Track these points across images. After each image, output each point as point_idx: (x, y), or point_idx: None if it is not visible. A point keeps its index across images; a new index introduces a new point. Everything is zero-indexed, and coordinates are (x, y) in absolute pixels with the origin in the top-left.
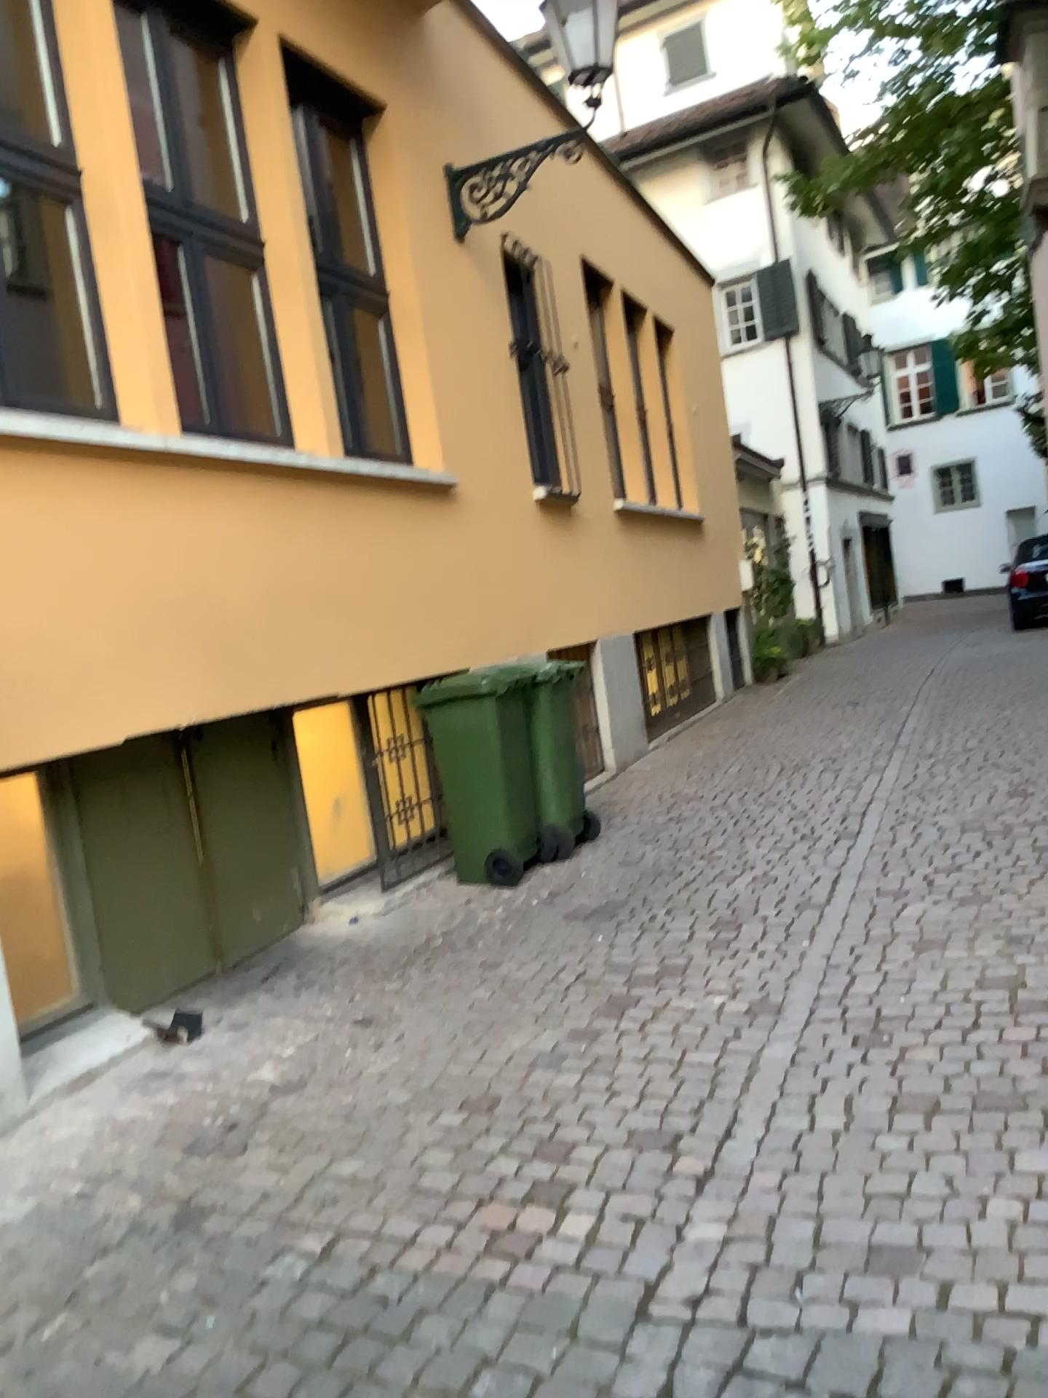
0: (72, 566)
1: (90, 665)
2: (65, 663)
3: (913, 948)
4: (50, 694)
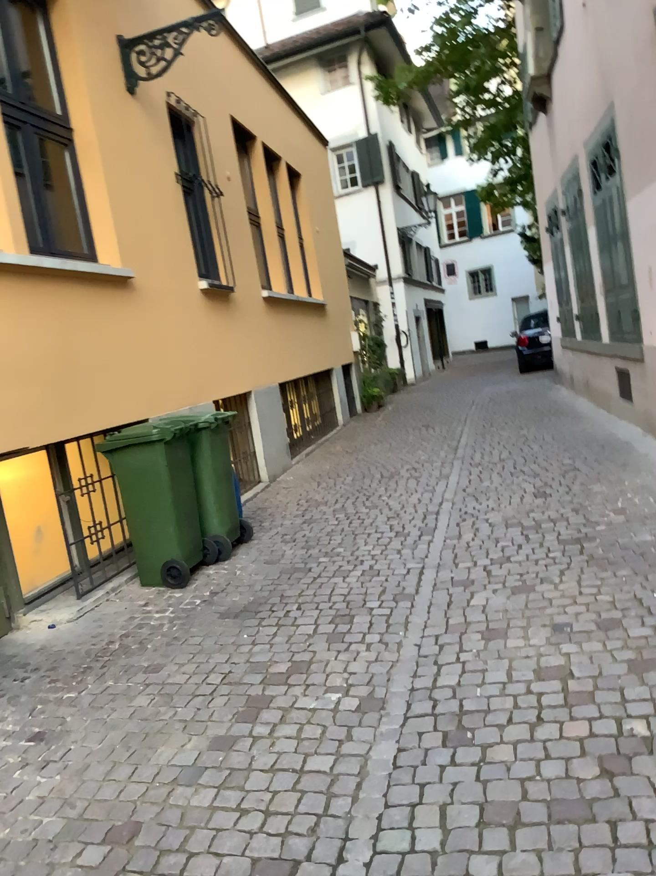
0: None
1: None
2: None
3: (484, 640)
4: None
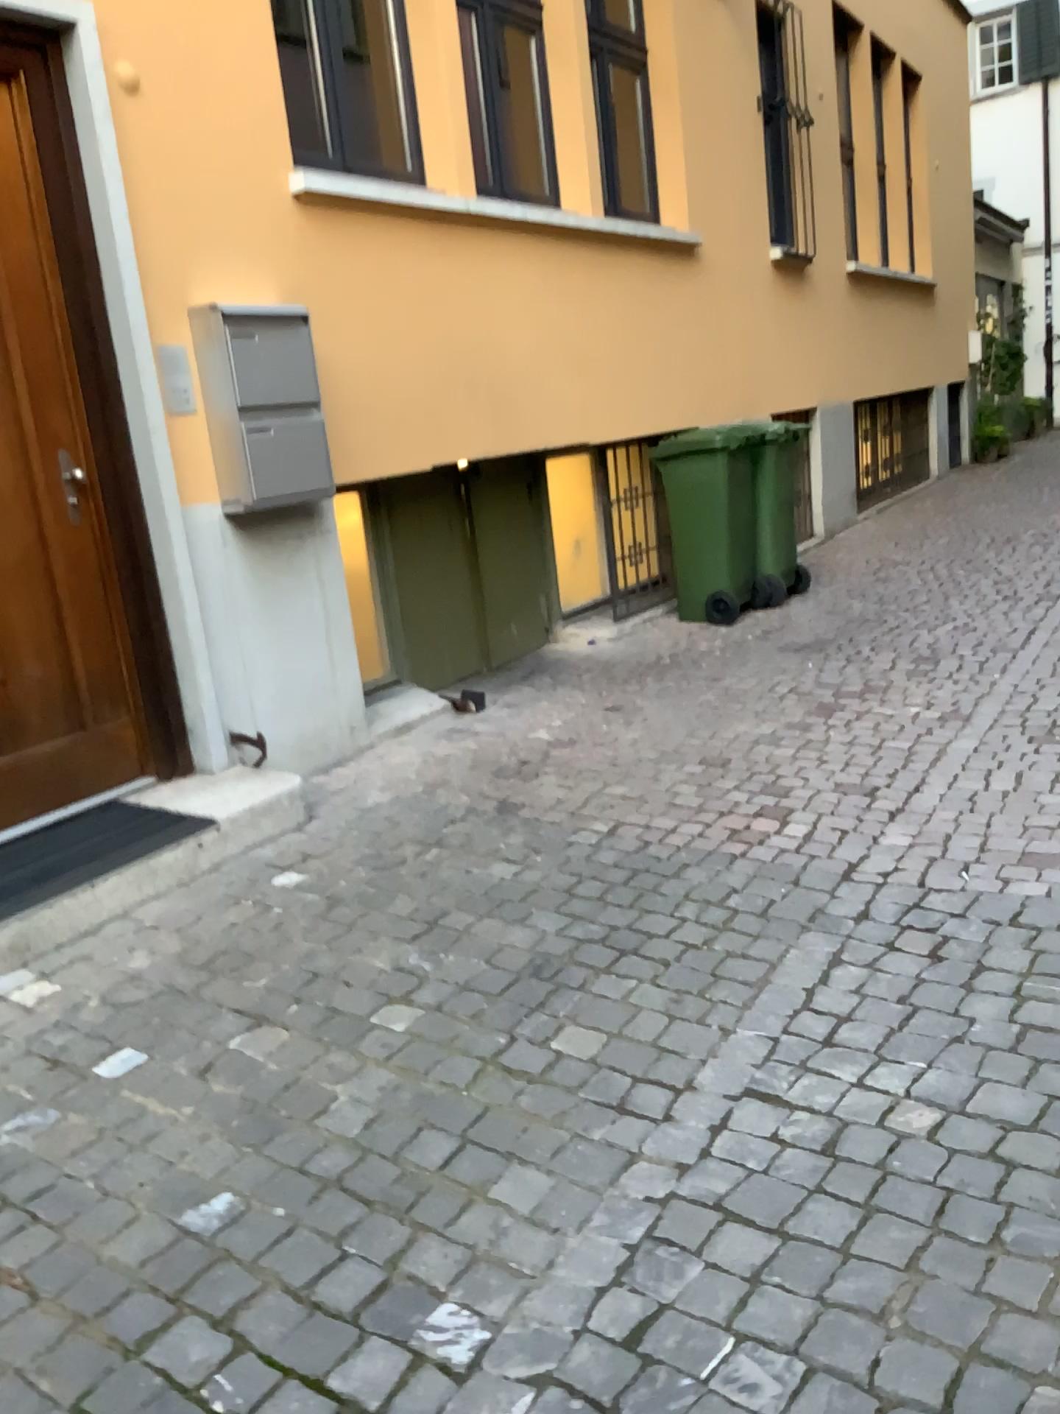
0: (398, 317)
1: (410, 402)
2: (393, 399)
3: None
4: (382, 423)
